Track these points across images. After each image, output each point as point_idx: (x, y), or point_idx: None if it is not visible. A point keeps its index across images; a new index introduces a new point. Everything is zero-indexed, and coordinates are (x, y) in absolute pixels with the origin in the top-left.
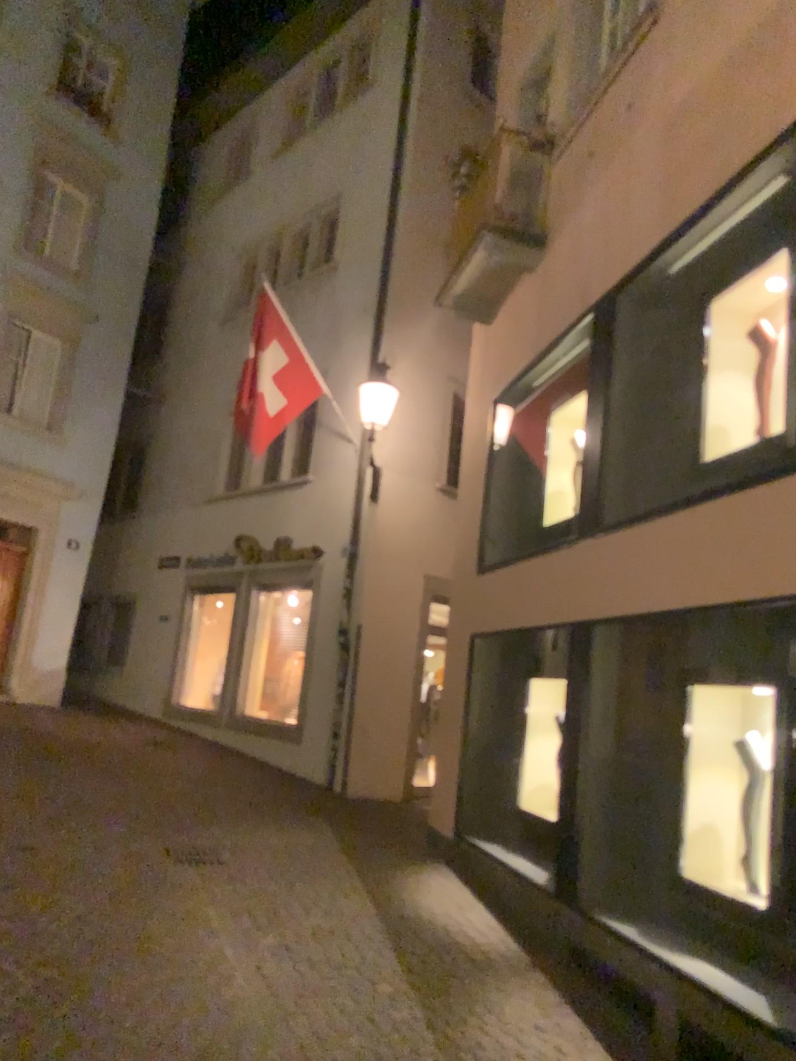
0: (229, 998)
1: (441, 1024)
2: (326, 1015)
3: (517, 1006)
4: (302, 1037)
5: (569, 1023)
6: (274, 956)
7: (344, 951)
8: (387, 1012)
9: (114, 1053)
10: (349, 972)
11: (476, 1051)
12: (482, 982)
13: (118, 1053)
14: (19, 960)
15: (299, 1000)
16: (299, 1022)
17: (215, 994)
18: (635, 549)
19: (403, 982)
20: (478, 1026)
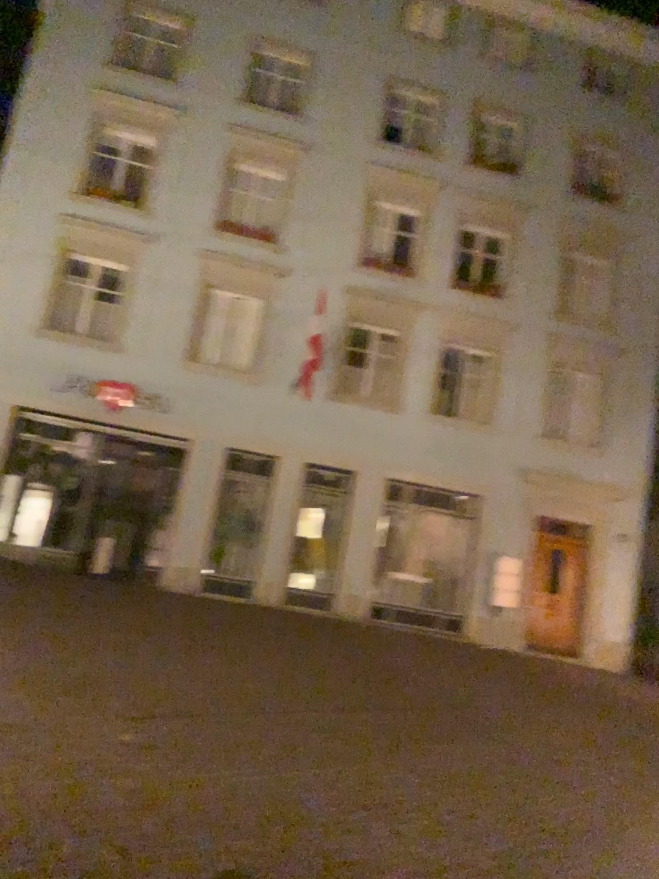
0: None
1: None
2: None
3: None
4: None
5: None
6: None
7: None
8: None
9: None
10: None
11: None
12: None
13: None
14: (522, 826)
15: None
16: None
17: None
18: None
19: None
20: None
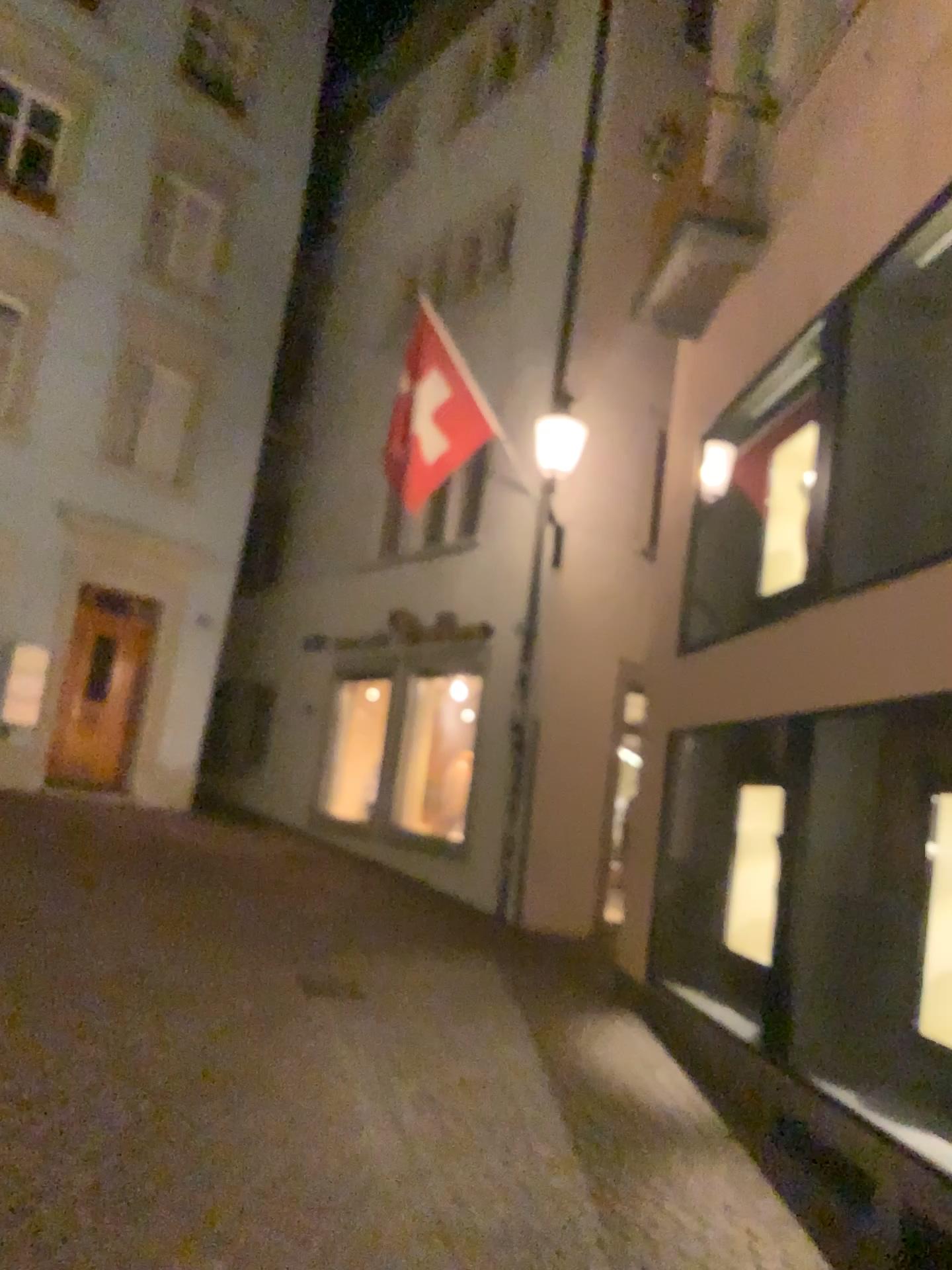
0: (355, 1151)
1: (608, 1198)
2: (468, 1178)
3: (706, 1183)
4: (436, 1201)
5: (771, 1209)
6: (413, 1107)
7: (498, 1107)
8: (543, 1180)
9: (216, 1202)
10: (501, 1130)
11: (648, 1232)
12: (665, 1152)
13: (220, 1203)
14: (116, 1093)
15: (438, 1159)
16: (436, 1185)
17: (338, 1146)
18: (866, 620)
19: (566, 1146)
20: (654, 1204)
